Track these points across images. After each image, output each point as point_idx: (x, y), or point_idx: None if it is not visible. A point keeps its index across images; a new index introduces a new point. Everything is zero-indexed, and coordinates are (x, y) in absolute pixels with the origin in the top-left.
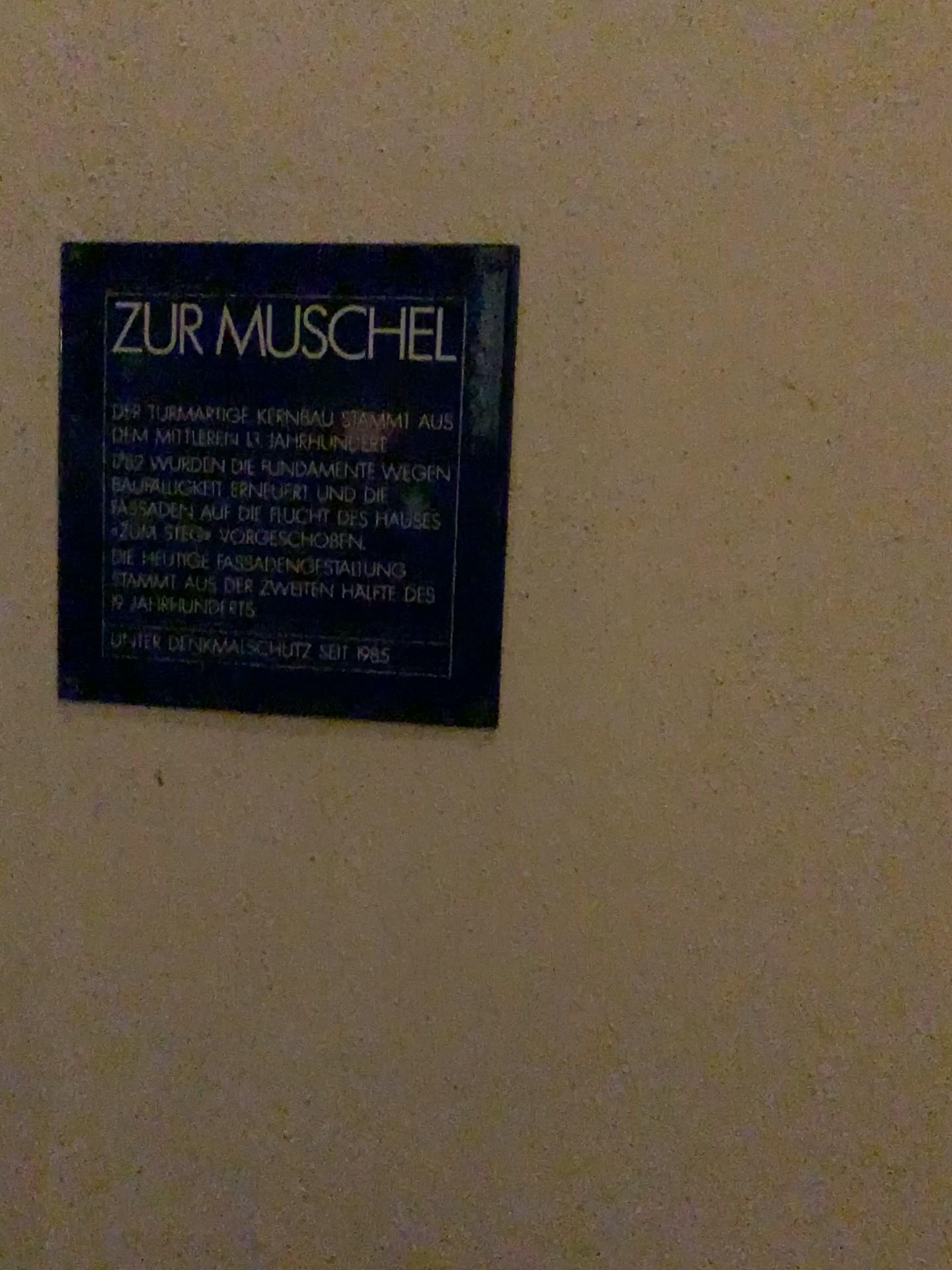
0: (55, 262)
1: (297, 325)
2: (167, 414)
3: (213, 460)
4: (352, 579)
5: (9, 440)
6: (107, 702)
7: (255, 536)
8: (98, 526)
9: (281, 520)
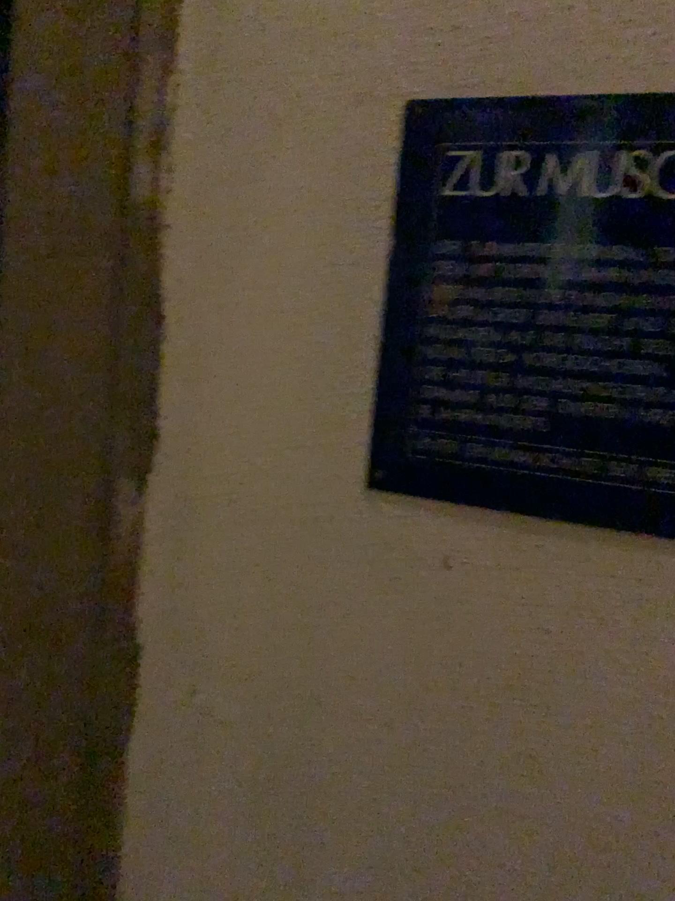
0: (395, 119)
1: (616, 170)
2: (483, 249)
3: (522, 291)
4: (647, 403)
5: (342, 270)
6: (405, 493)
7: (555, 359)
8: (412, 344)
9: (581, 346)
